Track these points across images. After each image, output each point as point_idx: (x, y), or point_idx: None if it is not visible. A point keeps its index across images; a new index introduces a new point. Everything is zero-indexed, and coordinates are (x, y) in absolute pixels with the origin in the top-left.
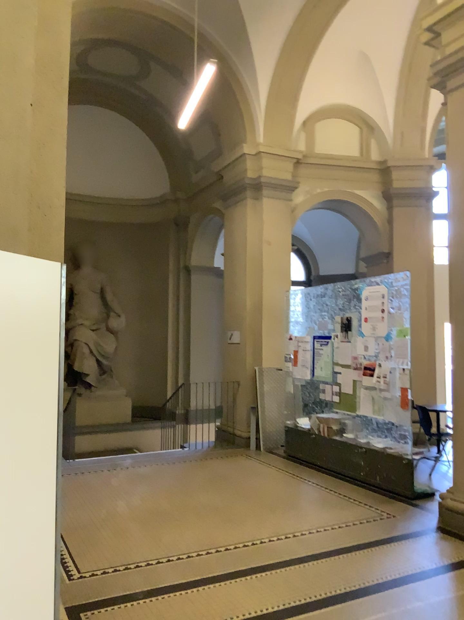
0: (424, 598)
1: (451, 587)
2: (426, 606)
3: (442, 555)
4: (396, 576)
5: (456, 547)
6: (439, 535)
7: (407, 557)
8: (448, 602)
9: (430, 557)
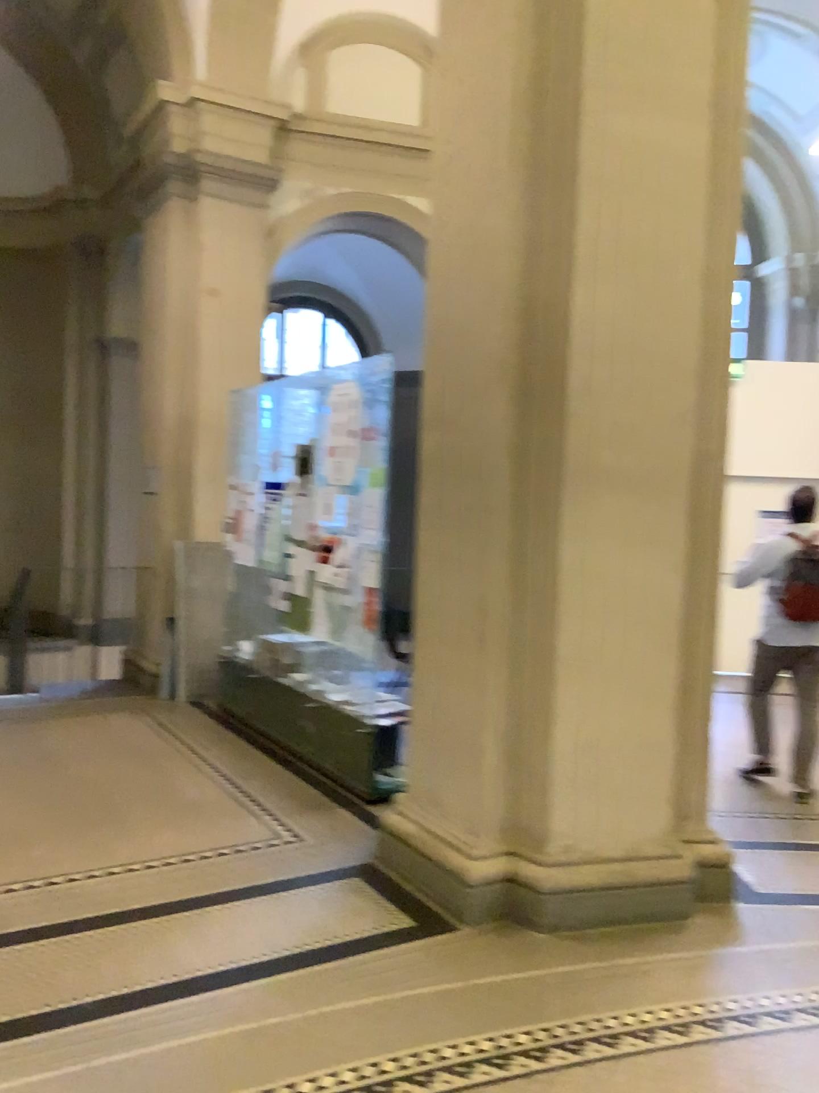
0: (171, 1036)
1: (258, 1006)
2: (159, 1056)
3: (312, 929)
4: (165, 981)
5: (359, 909)
6: (349, 882)
7: (234, 933)
8: (216, 1044)
9: (282, 933)
